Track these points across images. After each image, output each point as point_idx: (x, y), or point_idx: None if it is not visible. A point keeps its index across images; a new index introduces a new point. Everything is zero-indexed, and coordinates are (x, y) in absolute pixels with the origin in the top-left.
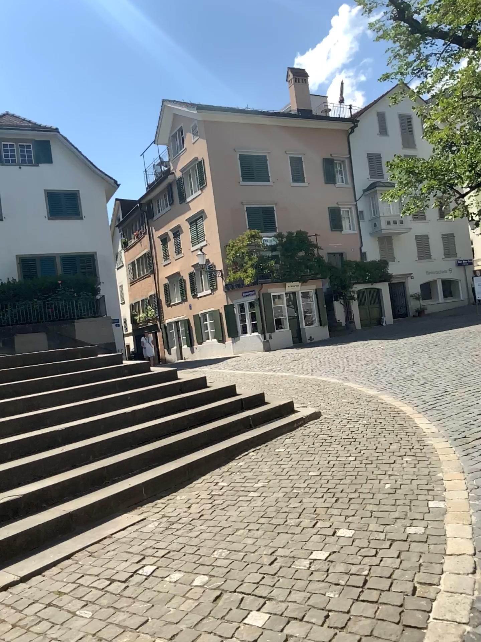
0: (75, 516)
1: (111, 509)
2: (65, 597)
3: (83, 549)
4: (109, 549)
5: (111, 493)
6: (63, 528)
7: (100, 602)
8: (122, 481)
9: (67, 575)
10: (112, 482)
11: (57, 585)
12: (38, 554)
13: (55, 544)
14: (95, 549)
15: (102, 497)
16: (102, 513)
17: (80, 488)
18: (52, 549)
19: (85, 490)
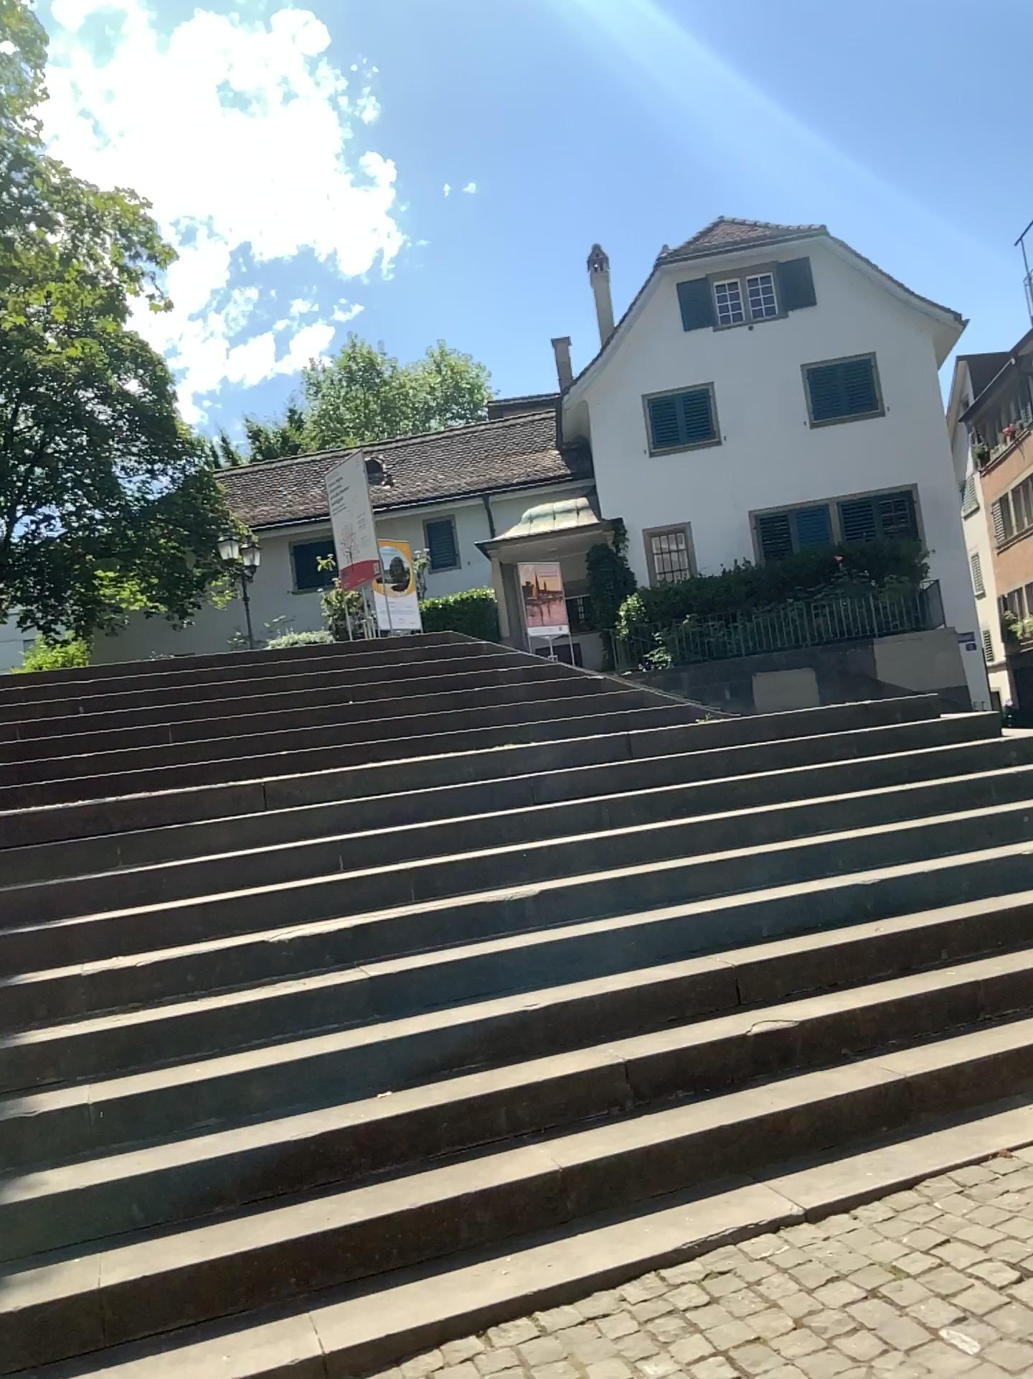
0: (918, 1090)
1: (1004, 1088)
2: (911, 1285)
3: (943, 1175)
4: (1010, 1189)
5: (1000, 1046)
6: (891, 1113)
7: (1000, 1324)
8: (1024, 1021)
9: (911, 1231)
10: (1001, 1020)
11: (890, 1250)
12: (839, 1164)
13: (877, 1147)
14: (972, 1181)
15: (978, 1053)
16: (981, 1093)
17: (923, 1024)
18: (872, 1160)
19: (935, 1031)
